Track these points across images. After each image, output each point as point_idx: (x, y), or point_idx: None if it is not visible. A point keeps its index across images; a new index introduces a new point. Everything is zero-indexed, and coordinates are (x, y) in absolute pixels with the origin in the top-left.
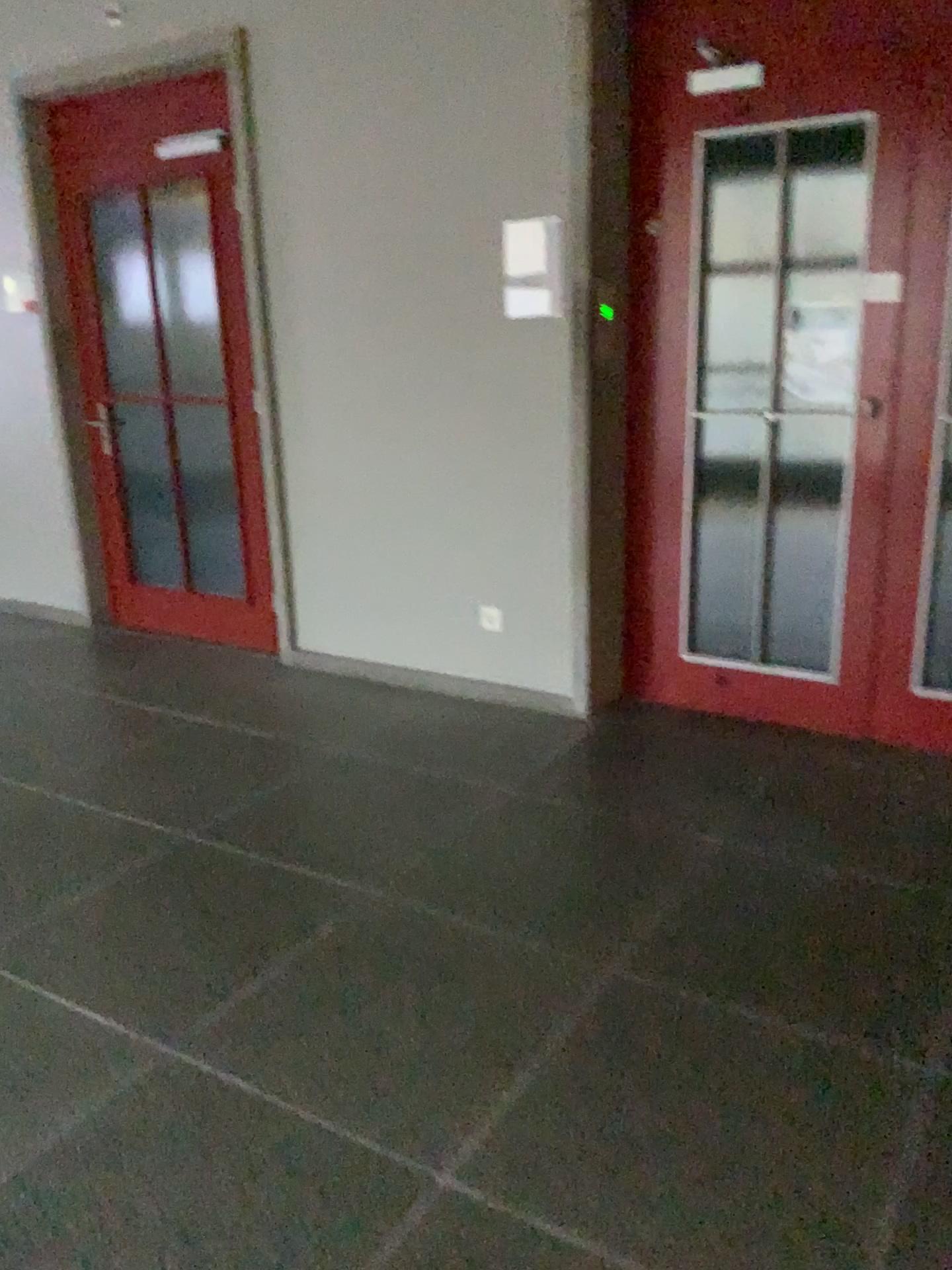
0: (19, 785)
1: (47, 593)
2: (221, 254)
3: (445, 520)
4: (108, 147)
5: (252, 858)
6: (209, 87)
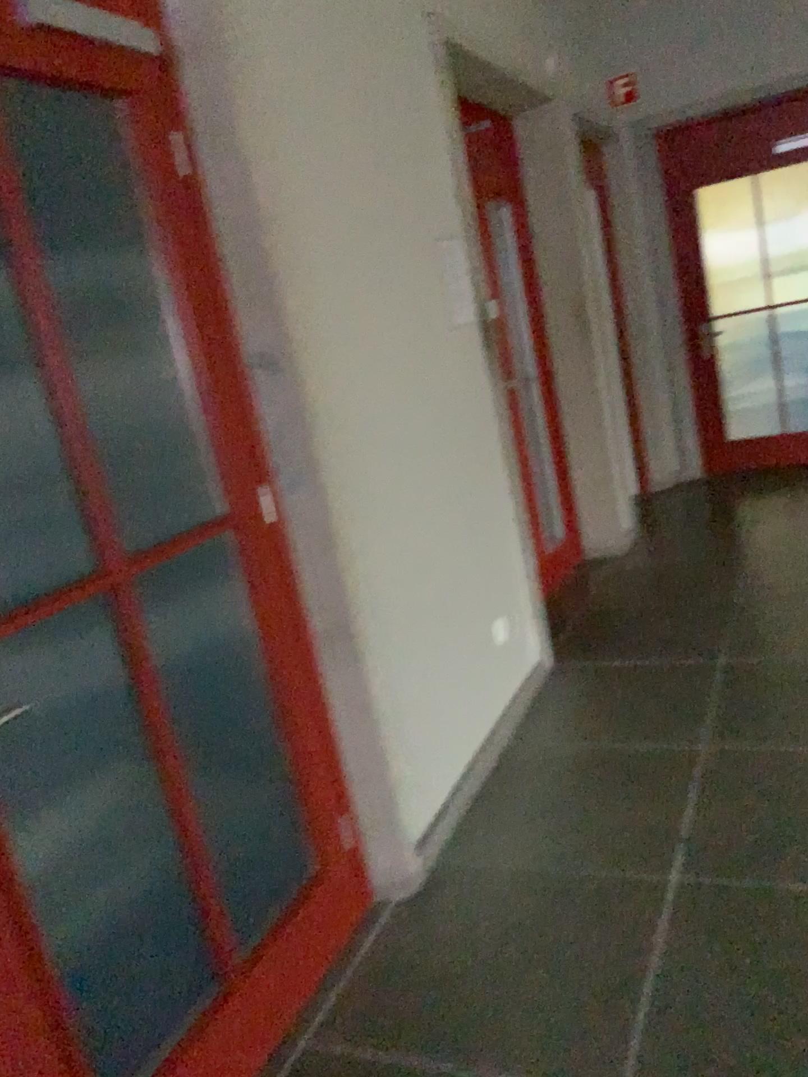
0: None
1: None
2: (185, 246)
3: (460, 553)
4: None
5: None
6: None
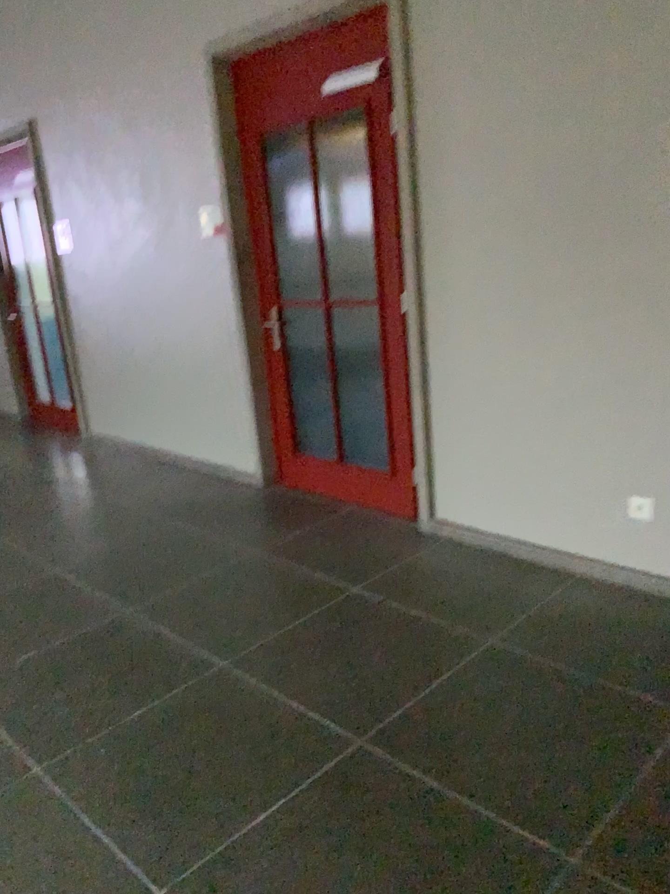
0: (207, 657)
1: (229, 455)
2: (377, 172)
3: (590, 411)
4: (280, 90)
5: (428, 783)
6: (369, 24)
